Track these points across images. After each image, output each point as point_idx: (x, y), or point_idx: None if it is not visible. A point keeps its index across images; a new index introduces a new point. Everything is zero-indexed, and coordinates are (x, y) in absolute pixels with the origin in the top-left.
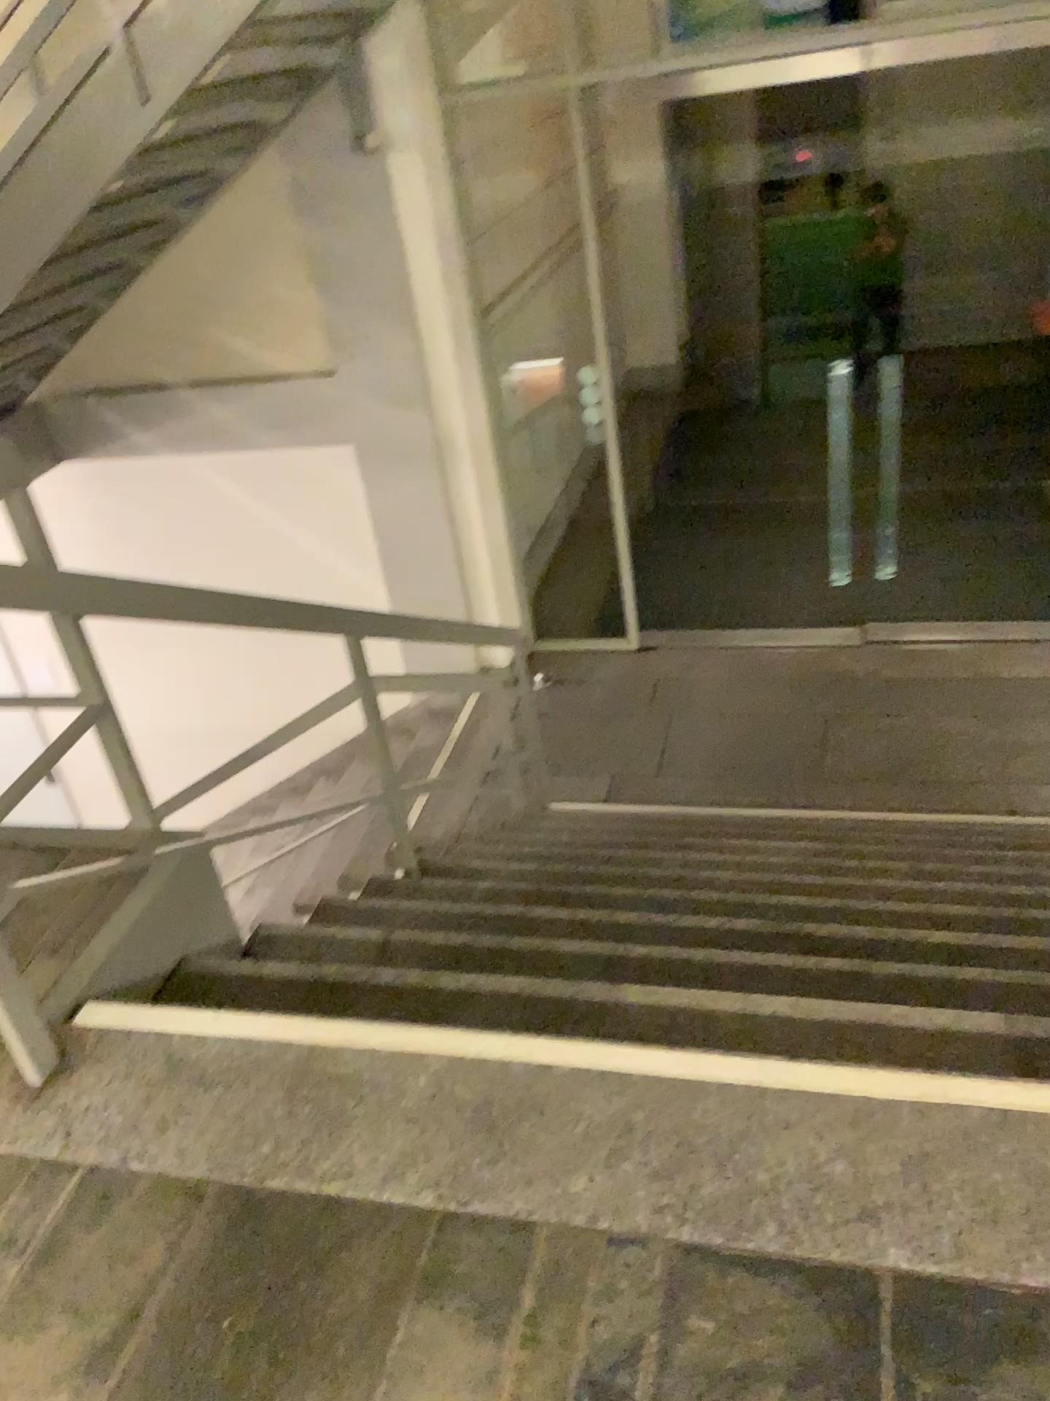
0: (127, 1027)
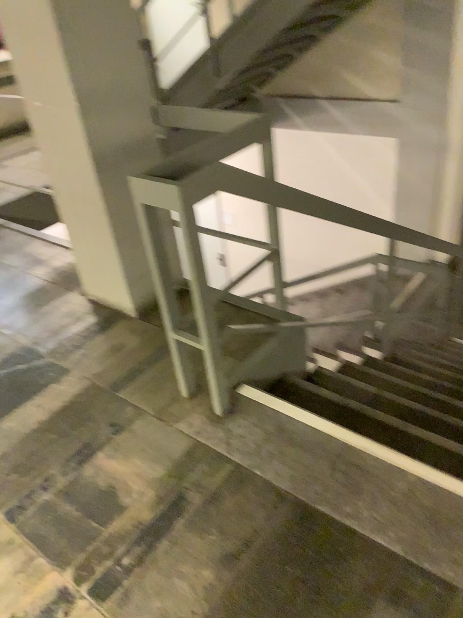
0: (259, 400)
